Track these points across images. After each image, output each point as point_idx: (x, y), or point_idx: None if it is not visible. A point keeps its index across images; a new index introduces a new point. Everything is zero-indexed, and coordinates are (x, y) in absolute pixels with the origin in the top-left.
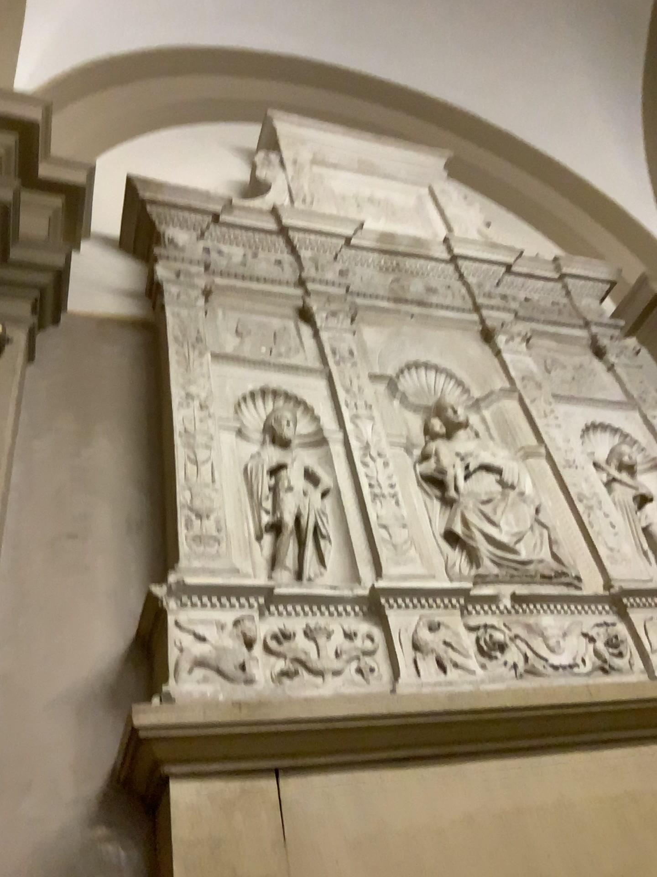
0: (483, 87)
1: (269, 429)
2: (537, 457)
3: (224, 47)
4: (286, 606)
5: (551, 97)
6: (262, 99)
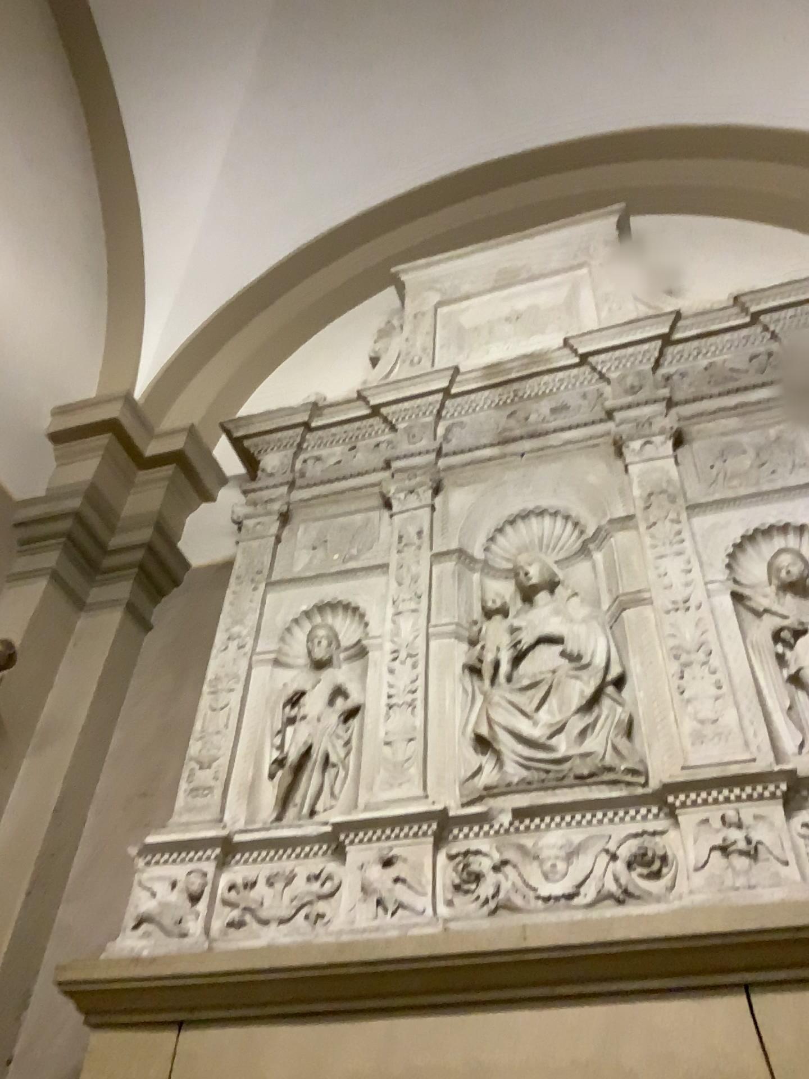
0: (670, 90)
1: (309, 652)
2: (641, 605)
3: (361, 213)
4: (252, 852)
5: (756, 57)
6: (421, 241)
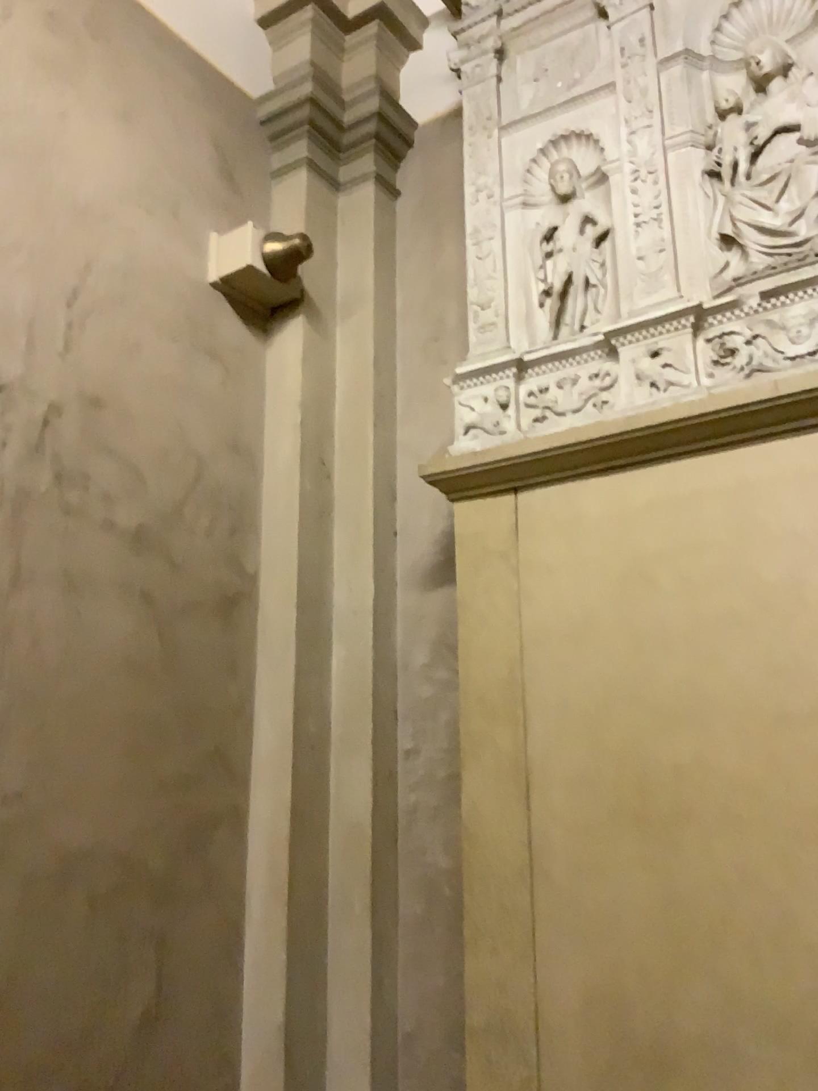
0: None
1: (553, 188)
2: None
3: None
4: (541, 365)
5: None
6: None
